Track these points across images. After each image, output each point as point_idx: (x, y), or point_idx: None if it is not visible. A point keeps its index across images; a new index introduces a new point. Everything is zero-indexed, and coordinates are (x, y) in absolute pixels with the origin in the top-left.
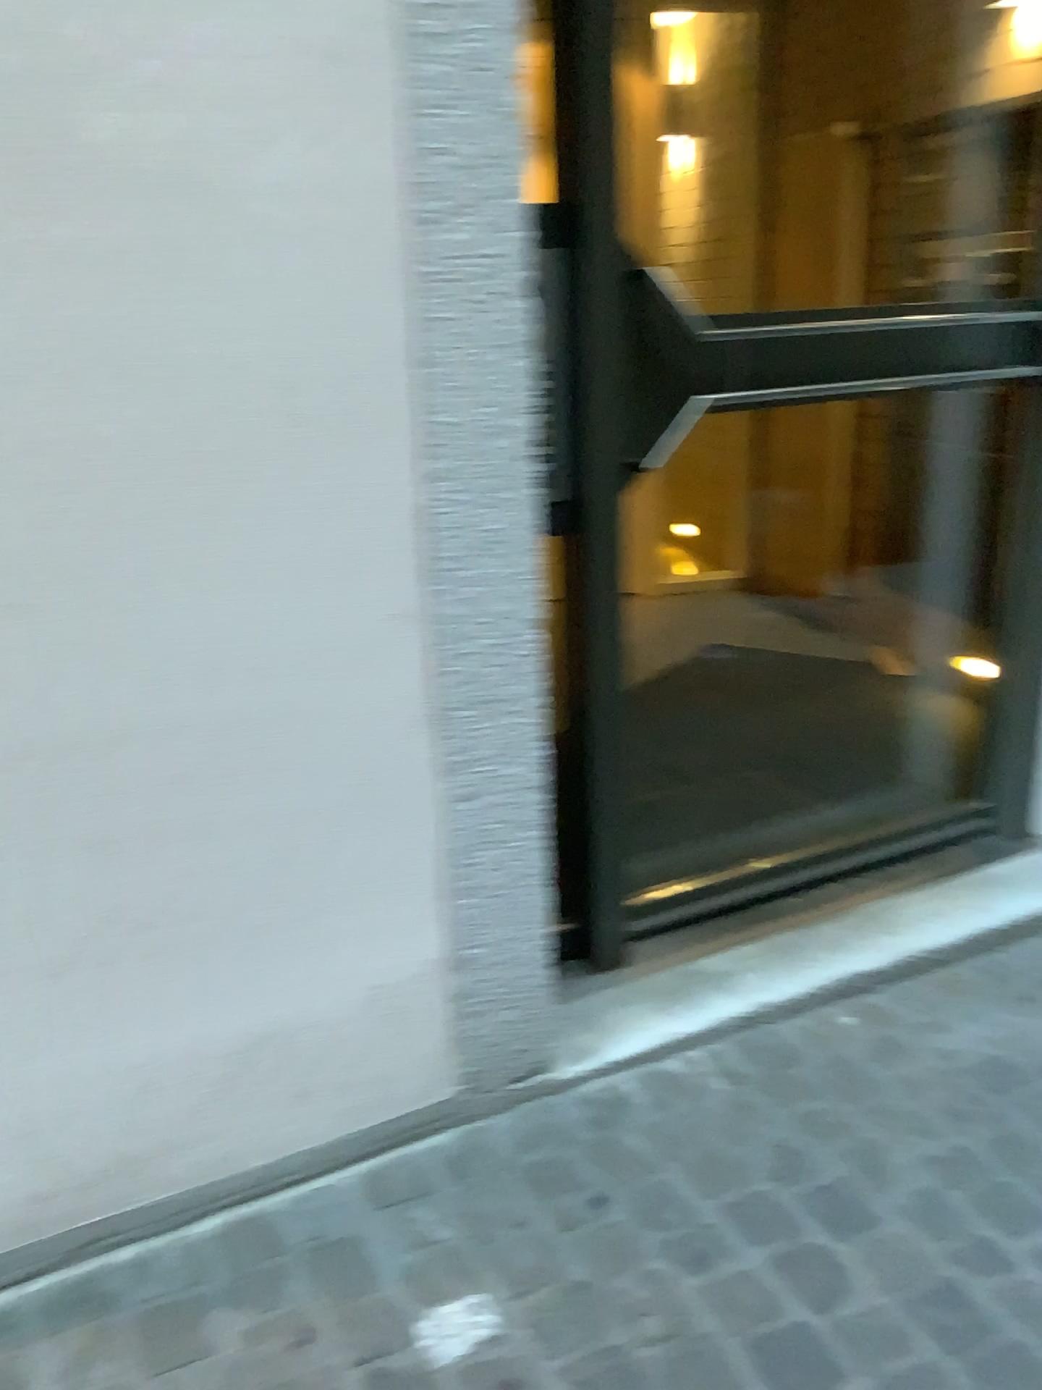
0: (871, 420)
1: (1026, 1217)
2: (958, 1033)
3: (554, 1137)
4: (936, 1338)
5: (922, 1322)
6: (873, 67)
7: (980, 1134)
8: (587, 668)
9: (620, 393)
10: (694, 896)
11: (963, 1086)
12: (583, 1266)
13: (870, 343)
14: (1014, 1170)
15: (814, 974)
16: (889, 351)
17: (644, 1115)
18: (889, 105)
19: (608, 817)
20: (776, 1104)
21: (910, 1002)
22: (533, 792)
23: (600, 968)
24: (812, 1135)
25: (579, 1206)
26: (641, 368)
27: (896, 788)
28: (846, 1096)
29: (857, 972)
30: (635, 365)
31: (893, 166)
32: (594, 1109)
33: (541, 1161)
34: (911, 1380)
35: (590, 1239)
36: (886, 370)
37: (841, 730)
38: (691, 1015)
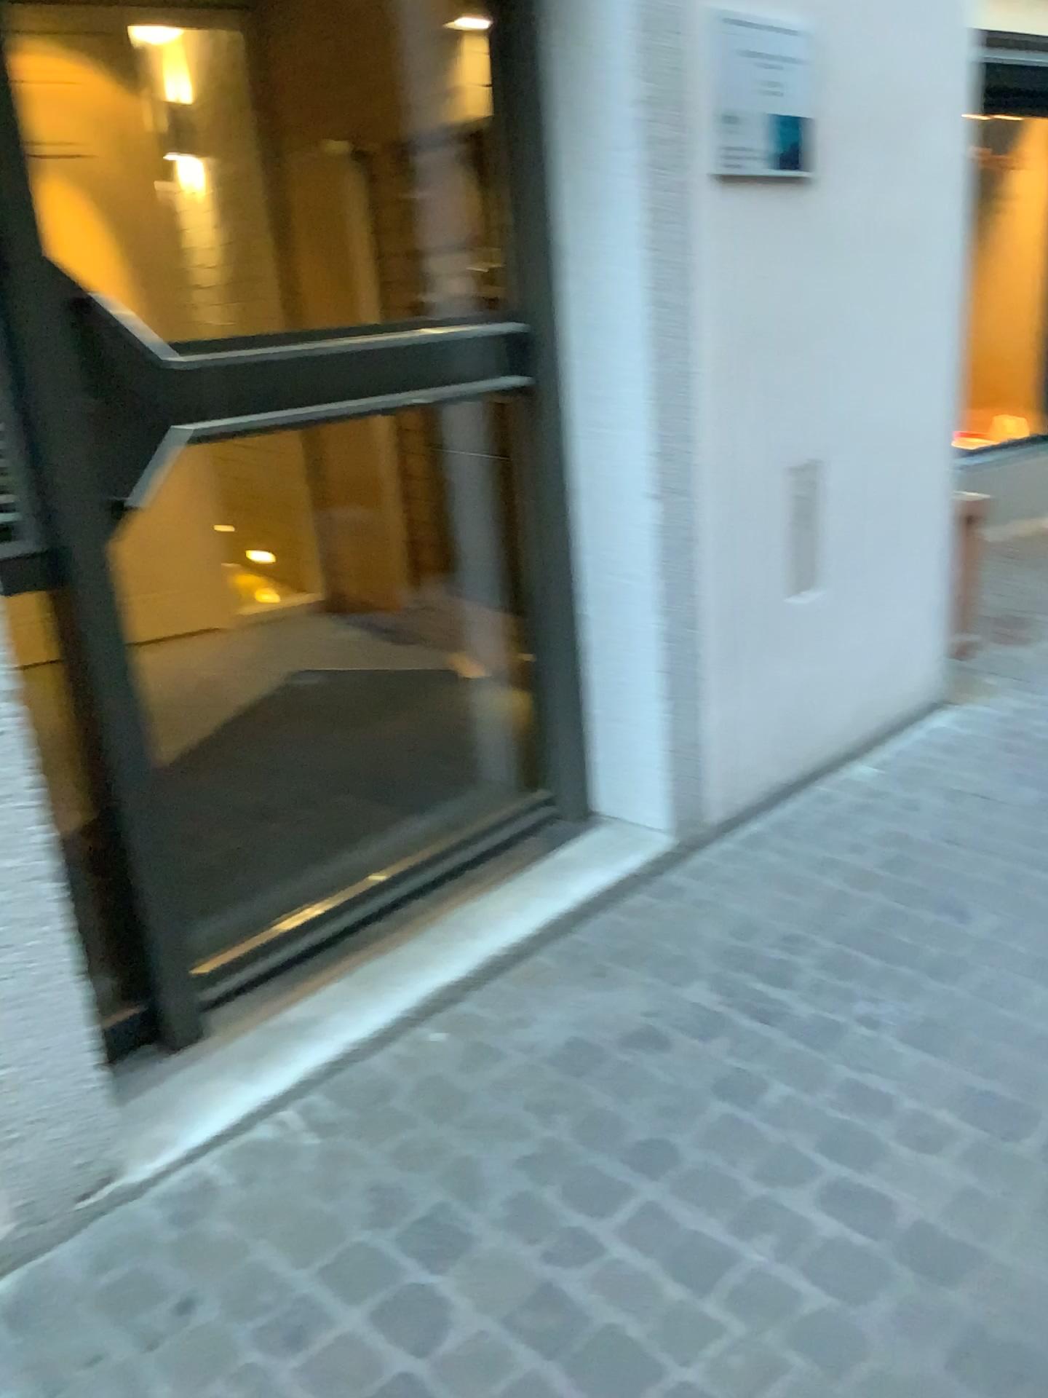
0: (411, 433)
1: (611, 1192)
2: (541, 1024)
3: (132, 1249)
4: (533, 1342)
5: (520, 1331)
6: (359, 87)
7: (566, 1120)
8: (99, 731)
9: (83, 433)
10: (275, 945)
11: (549, 1076)
12: (168, 1386)
13: (356, 361)
14: (598, 1148)
15: (399, 999)
16: (376, 370)
17: (231, 1196)
18: (379, 125)
19: (154, 885)
20: (369, 1145)
21: (495, 1004)
22: (42, 882)
23: (175, 1046)
24: (407, 1167)
25: (162, 1320)
26: (108, 404)
27: (473, 791)
28: (439, 1117)
29: (441, 986)
30: (100, 402)
31: (393, 184)
32: (175, 1203)
33: (116, 1282)
34: (511, 1396)
35: (175, 1352)
36: (377, 388)
37: (419, 741)
38: (275, 1073)
